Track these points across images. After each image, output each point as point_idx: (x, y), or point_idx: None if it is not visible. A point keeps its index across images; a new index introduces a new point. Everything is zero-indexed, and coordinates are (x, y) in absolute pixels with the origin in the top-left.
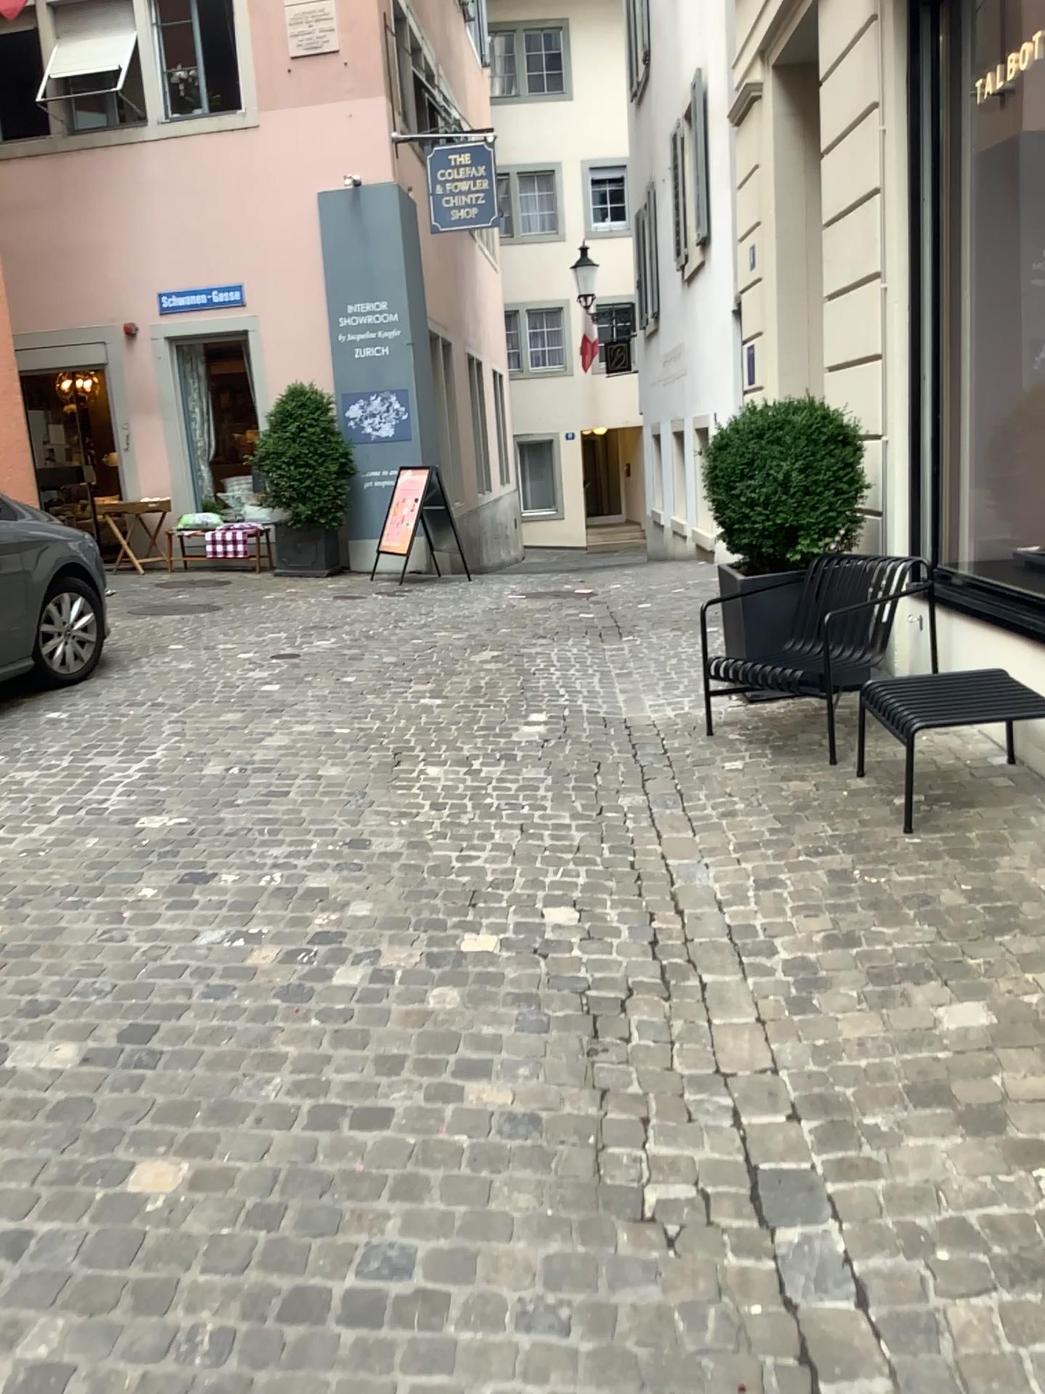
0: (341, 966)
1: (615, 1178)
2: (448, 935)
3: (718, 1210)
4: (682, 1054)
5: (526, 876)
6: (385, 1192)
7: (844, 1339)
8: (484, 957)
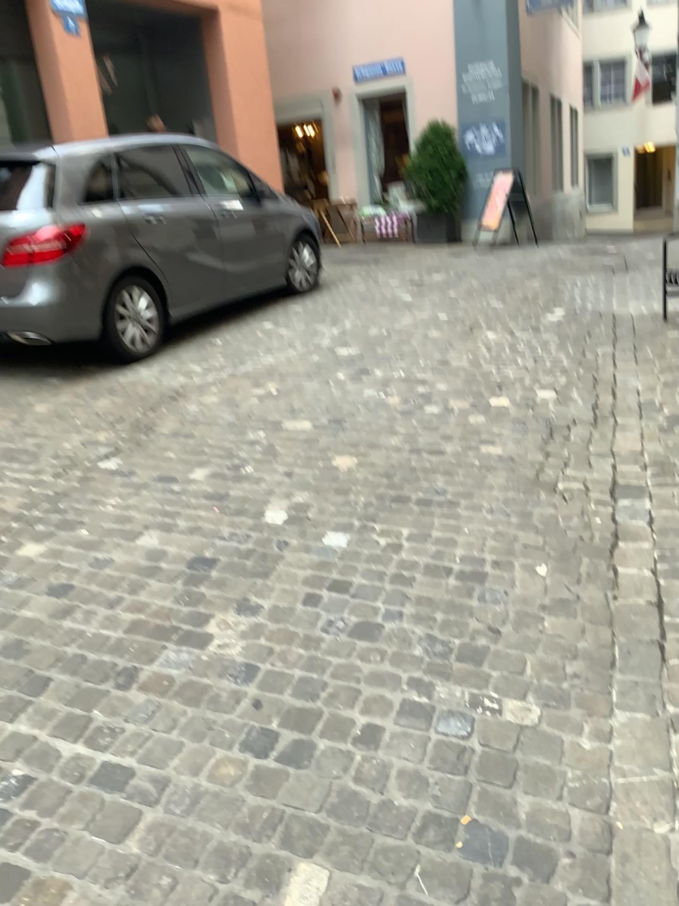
0: (430, 405)
1: (545, 480)
2: (485, 397)
3: (592, 493)
4: (593, 444)
5: (531, 377)
6: (439, 475)
7: (635, 533)
8: (502, 406)
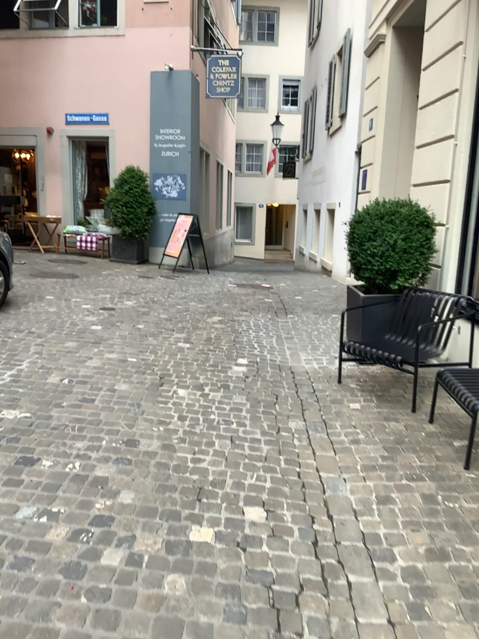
0: (108, 547)
1: None
2: (181, 524)
3: None
4: None
5: (233, 479)
6: None
7: None
8: (204, 546)
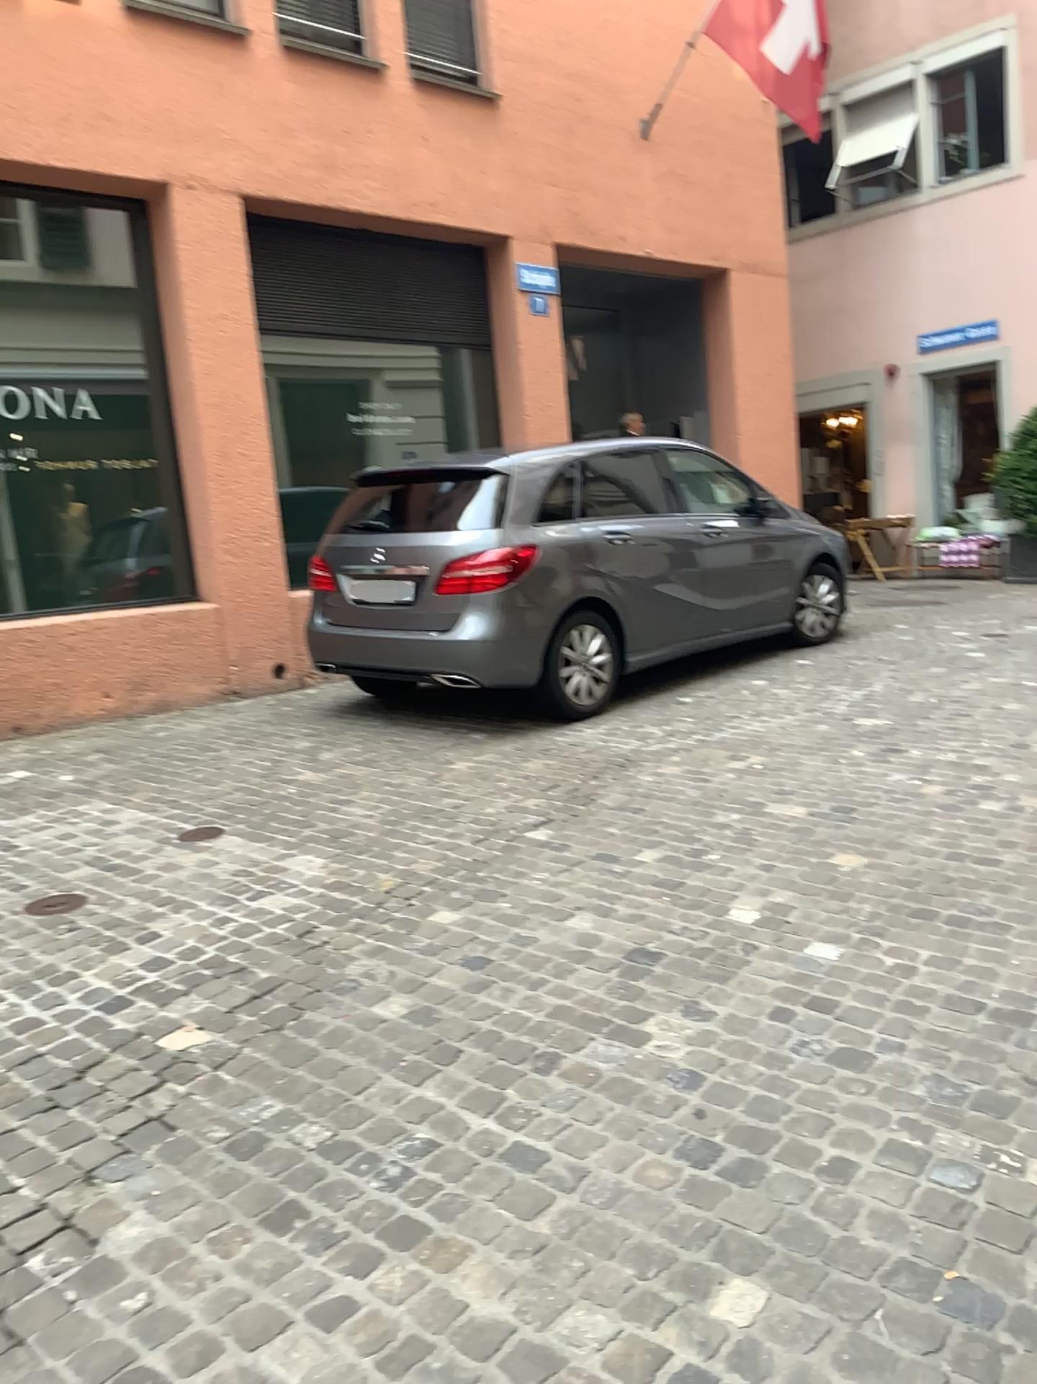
0: (986, 800)
1: None
2: None
3: None
4: None
5: None
6: (984, 888)
7: None
8: None
